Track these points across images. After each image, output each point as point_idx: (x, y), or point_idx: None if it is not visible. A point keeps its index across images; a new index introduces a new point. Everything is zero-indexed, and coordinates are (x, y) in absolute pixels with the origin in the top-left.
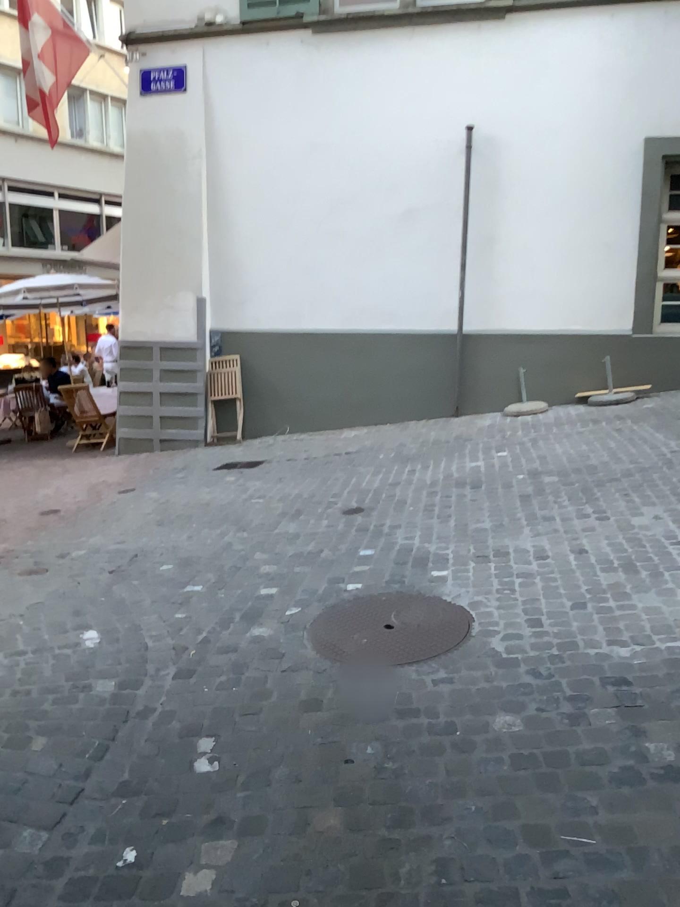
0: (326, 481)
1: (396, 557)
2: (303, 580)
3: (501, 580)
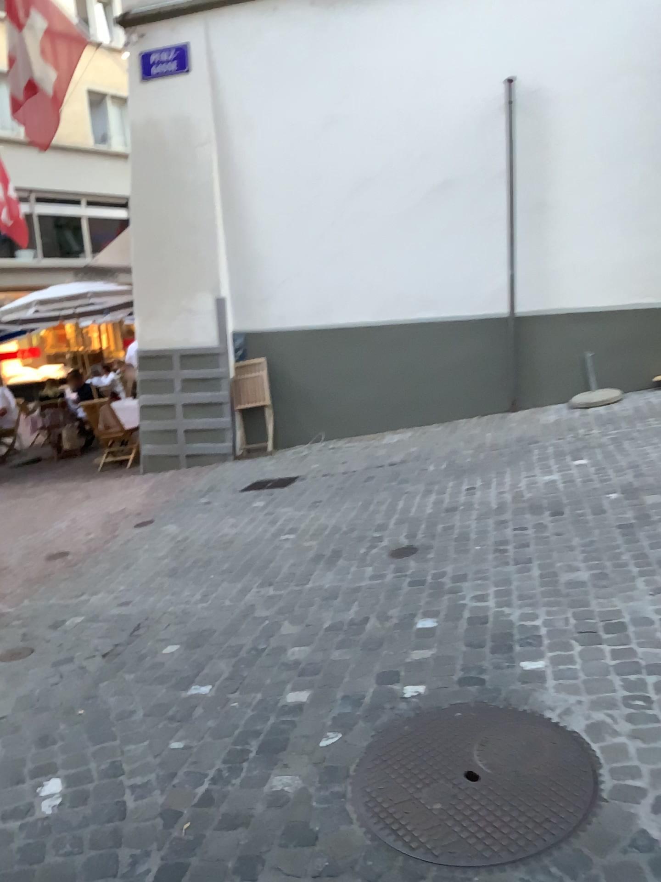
0: (363, 510)
1: (465, 638)
2: (340, 682)
3: (626, 685)
